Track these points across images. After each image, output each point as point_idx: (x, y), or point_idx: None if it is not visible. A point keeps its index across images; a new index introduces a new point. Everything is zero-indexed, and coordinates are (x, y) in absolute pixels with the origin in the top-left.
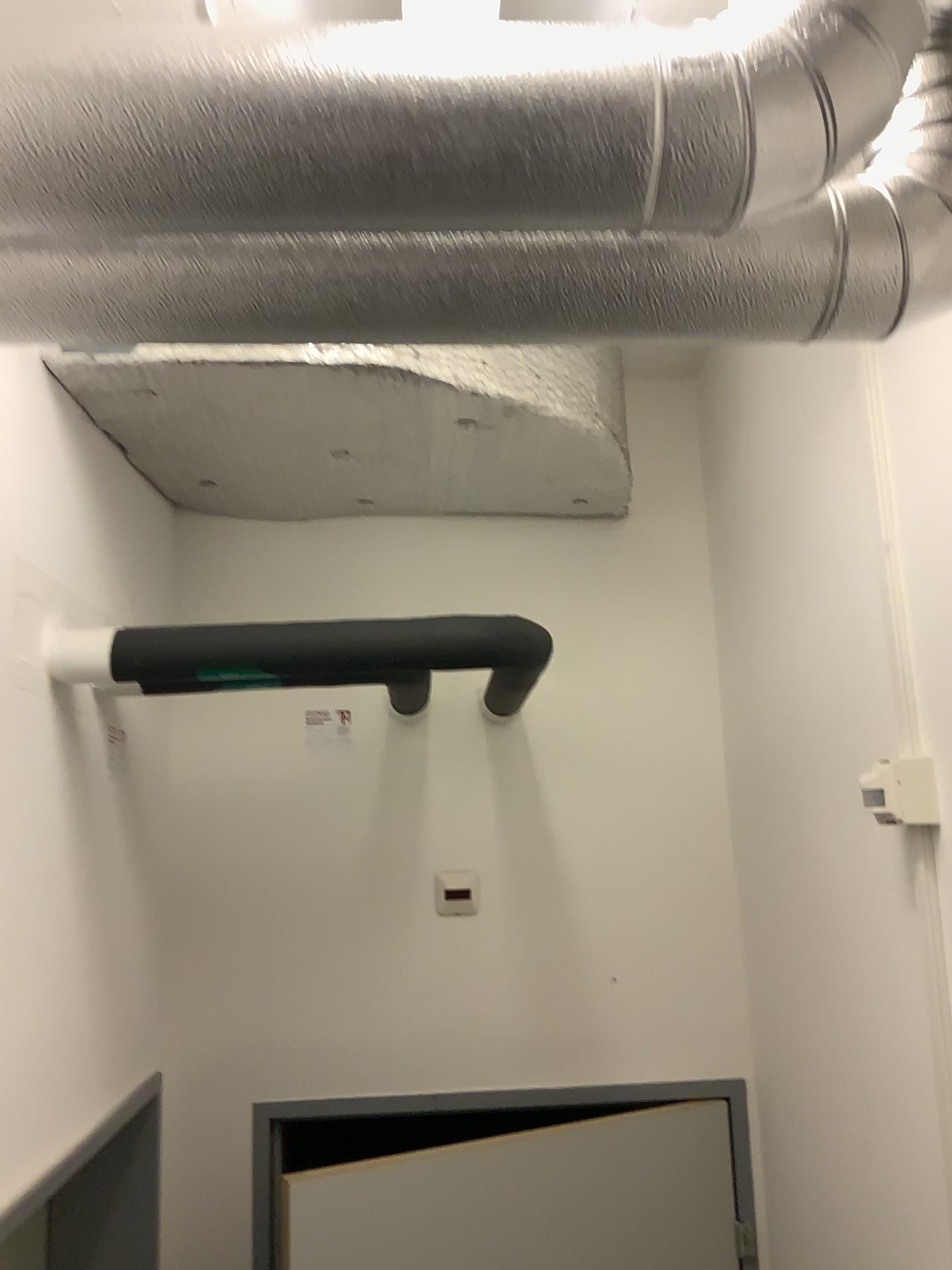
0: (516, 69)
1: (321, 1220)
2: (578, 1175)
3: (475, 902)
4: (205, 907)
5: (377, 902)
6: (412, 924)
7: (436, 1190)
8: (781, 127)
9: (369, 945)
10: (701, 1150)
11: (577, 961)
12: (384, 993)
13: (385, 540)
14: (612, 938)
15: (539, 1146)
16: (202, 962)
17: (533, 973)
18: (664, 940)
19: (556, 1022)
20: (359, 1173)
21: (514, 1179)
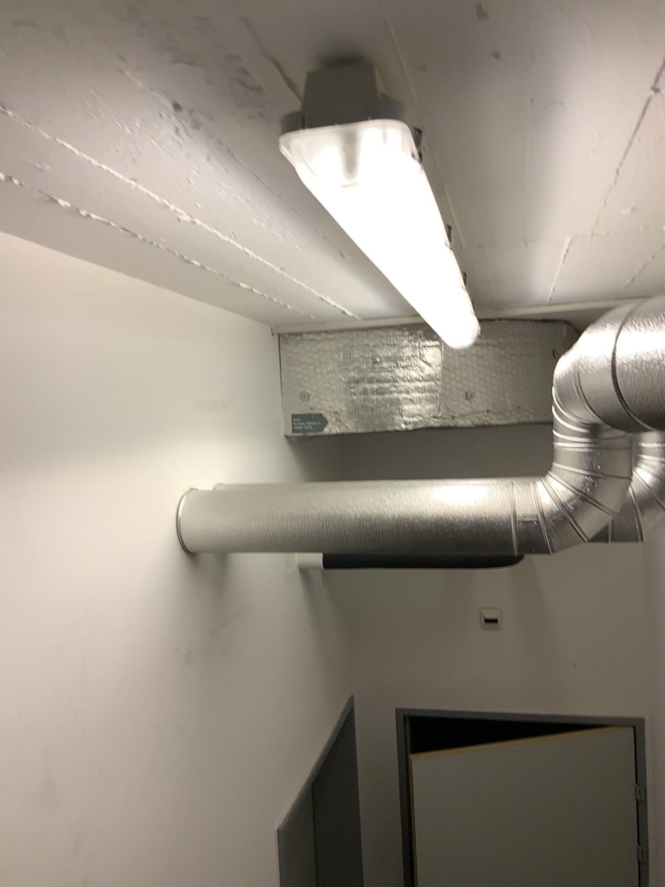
0: (461, 524)
1: (427, 775)
2: (550, 760)
3: (501, 623)
4: (369, 620)
5: (451, 621)
6: (469, 632)
7: (479, 765)
8: (562, 536)
9: (447, 641)
10: (618, 751)
11: (555, 655)
12: (456, 664)
13: (449, 437)
14: (574, 645)
15: (530, 748)
16: (369, 645)
17: (531, 659)
18: (603, 647)
19: (543, 683)
20: (443, 757)
21: (517, 761)
